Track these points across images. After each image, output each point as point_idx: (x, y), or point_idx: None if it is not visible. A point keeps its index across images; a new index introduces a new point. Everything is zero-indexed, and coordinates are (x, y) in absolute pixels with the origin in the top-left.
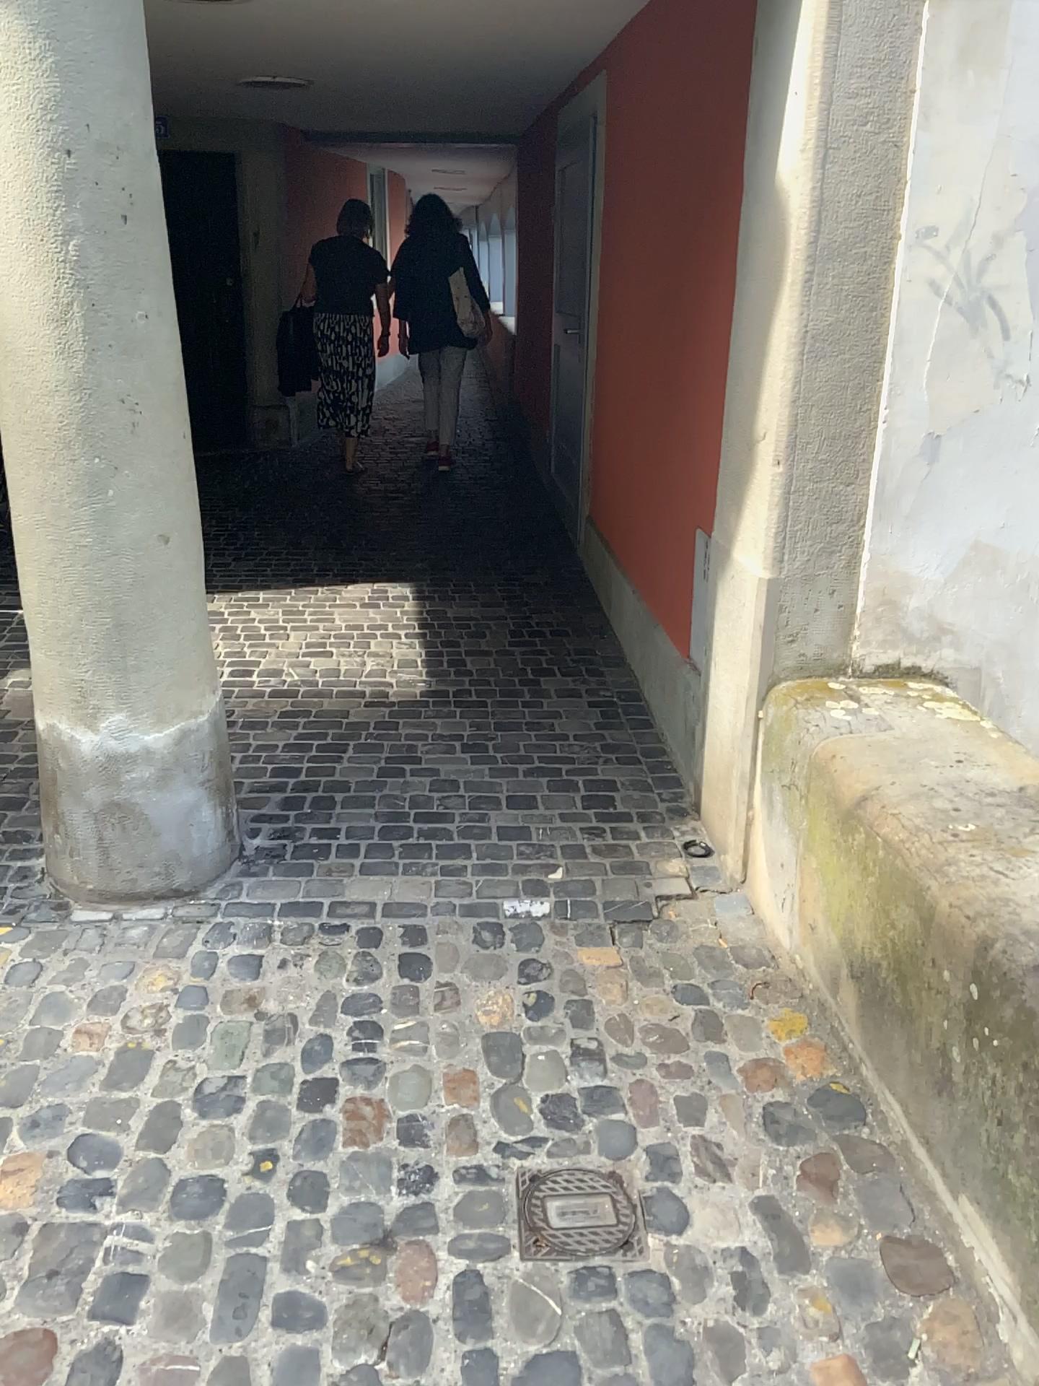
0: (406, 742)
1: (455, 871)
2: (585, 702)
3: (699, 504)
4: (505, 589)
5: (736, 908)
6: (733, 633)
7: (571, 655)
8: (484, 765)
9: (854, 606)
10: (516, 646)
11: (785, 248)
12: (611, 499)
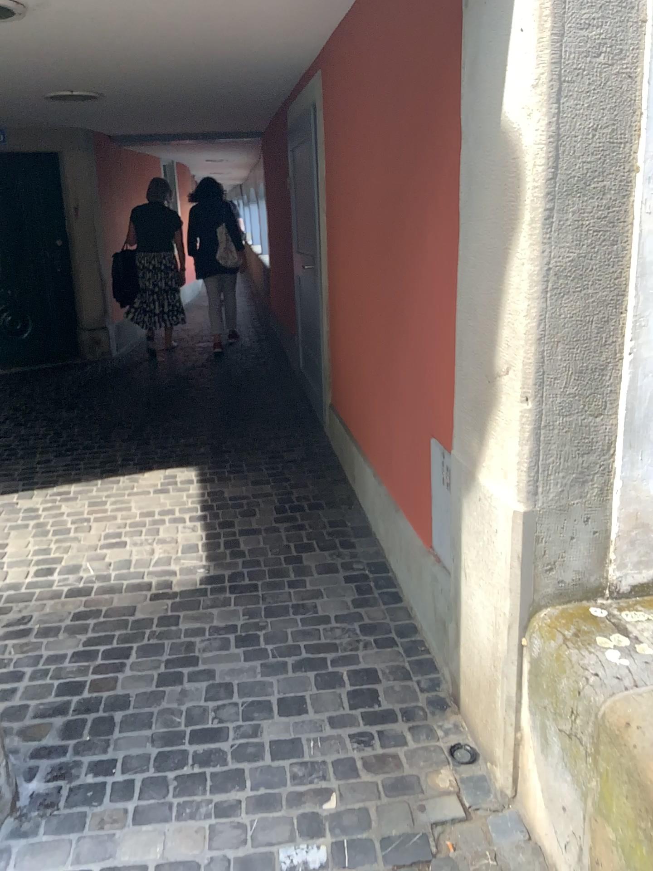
0: (186, 640)
1: (230, 804)
2: (341, 578)
3: (432, 419)
4: (270, 469)
5: (510, 831)
6: (485, 556)
7: (326, 529)
8: (256, 660)
9: (606, 530)
10: (281, 524)
11: (522, 185)
12: (349, 395)
